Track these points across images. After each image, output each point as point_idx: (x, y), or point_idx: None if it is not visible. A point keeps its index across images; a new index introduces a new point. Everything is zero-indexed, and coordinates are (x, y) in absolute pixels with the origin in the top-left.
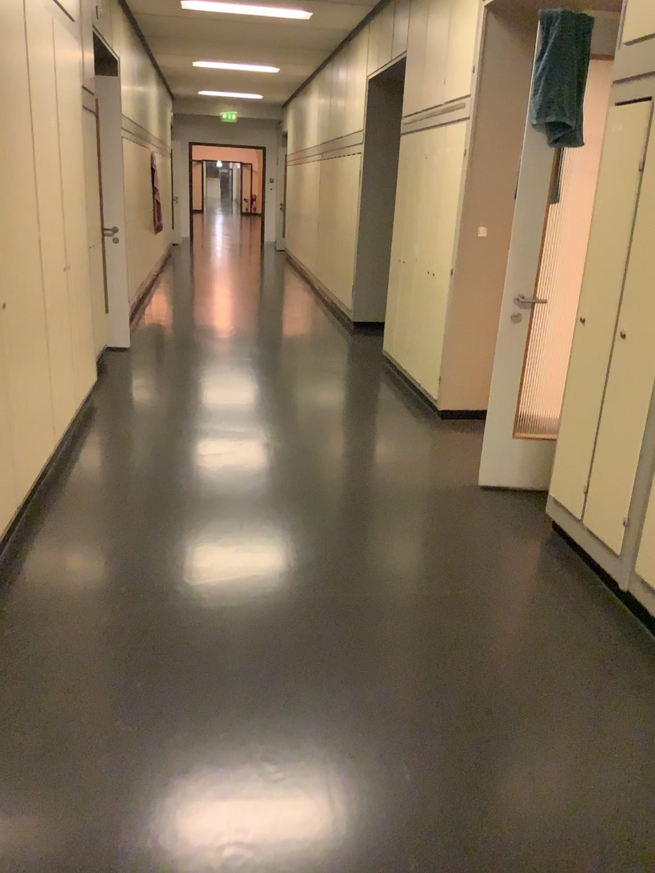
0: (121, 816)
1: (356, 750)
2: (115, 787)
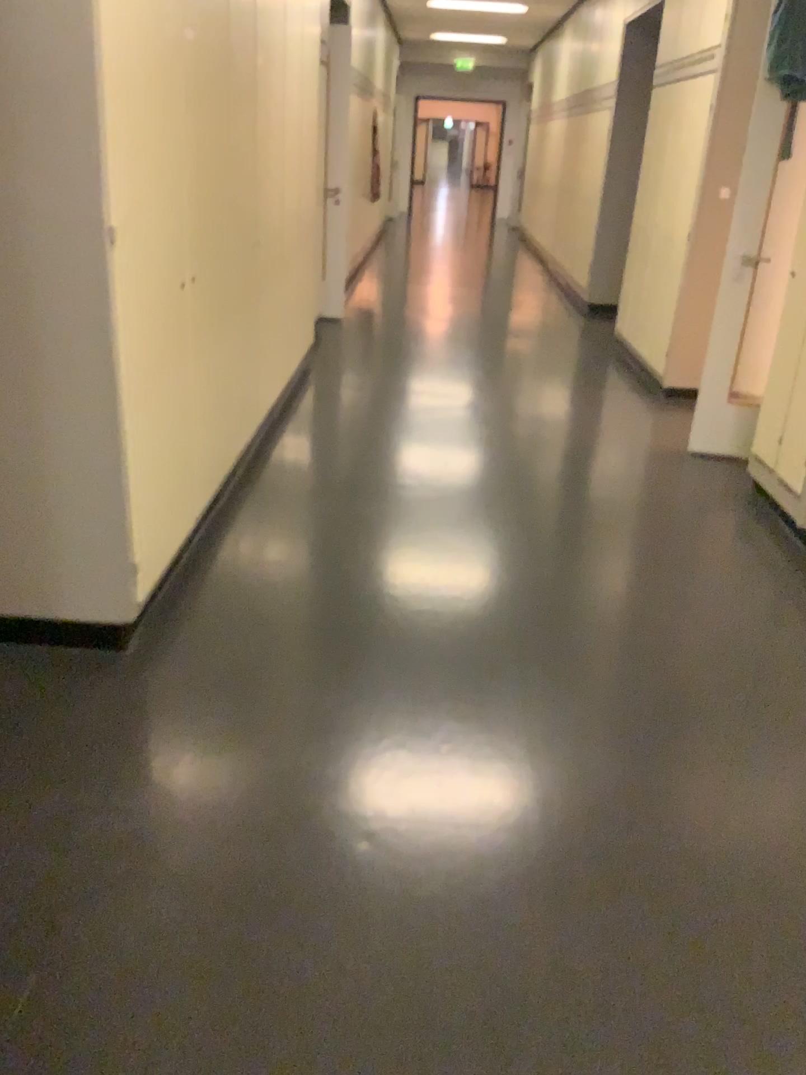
0: (348, 606)
1: (528, 596)
2: (344, 593)
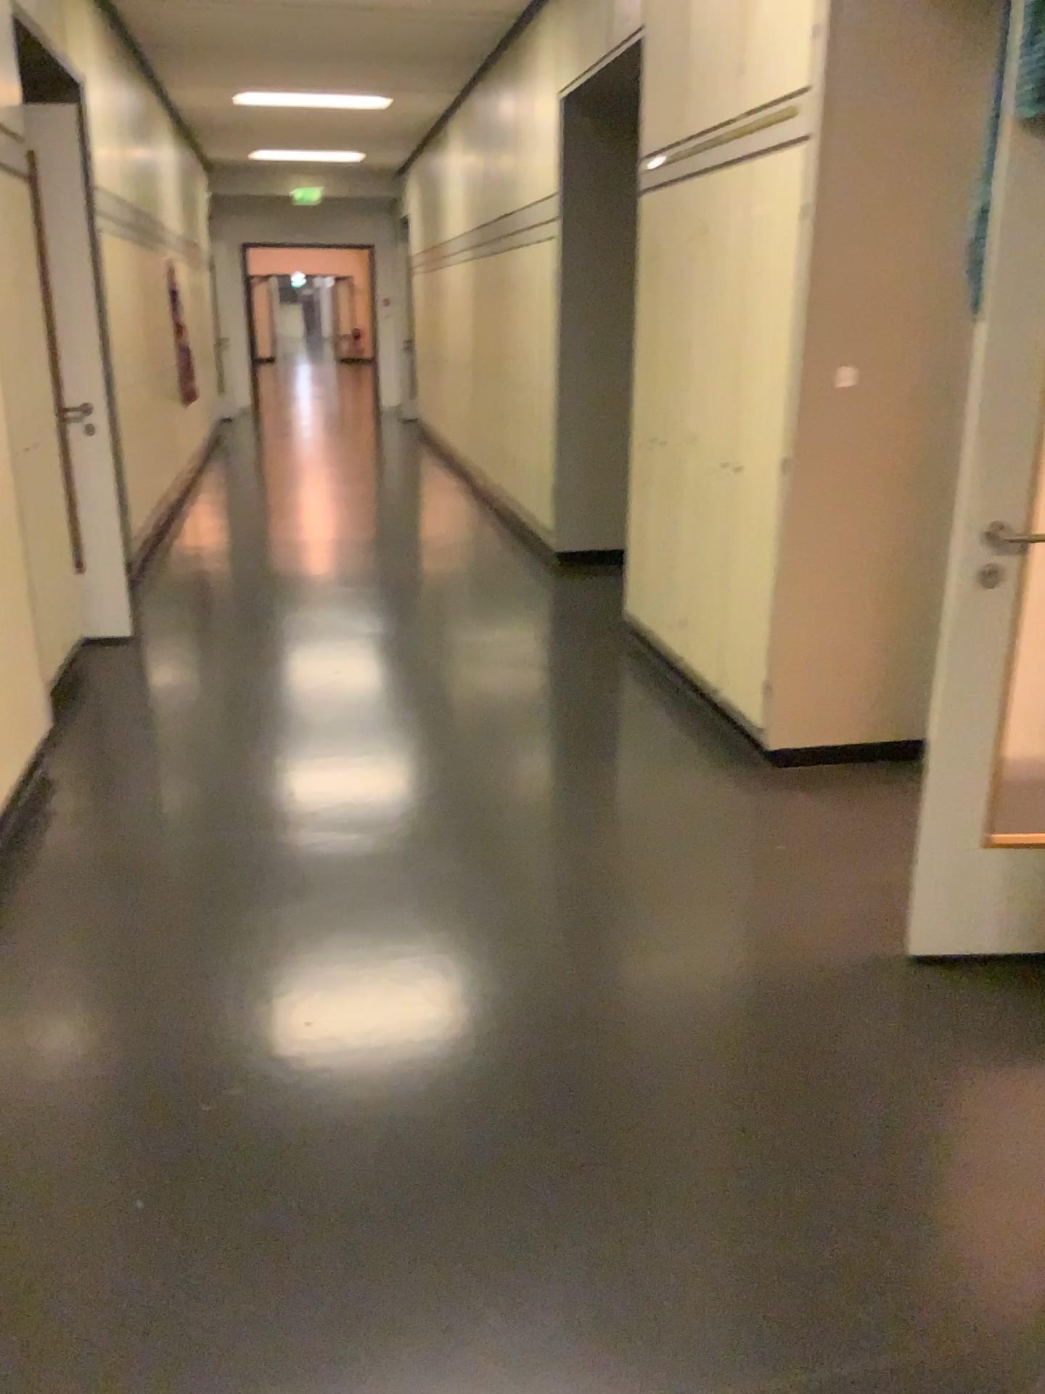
0: None
1: None
2: None
